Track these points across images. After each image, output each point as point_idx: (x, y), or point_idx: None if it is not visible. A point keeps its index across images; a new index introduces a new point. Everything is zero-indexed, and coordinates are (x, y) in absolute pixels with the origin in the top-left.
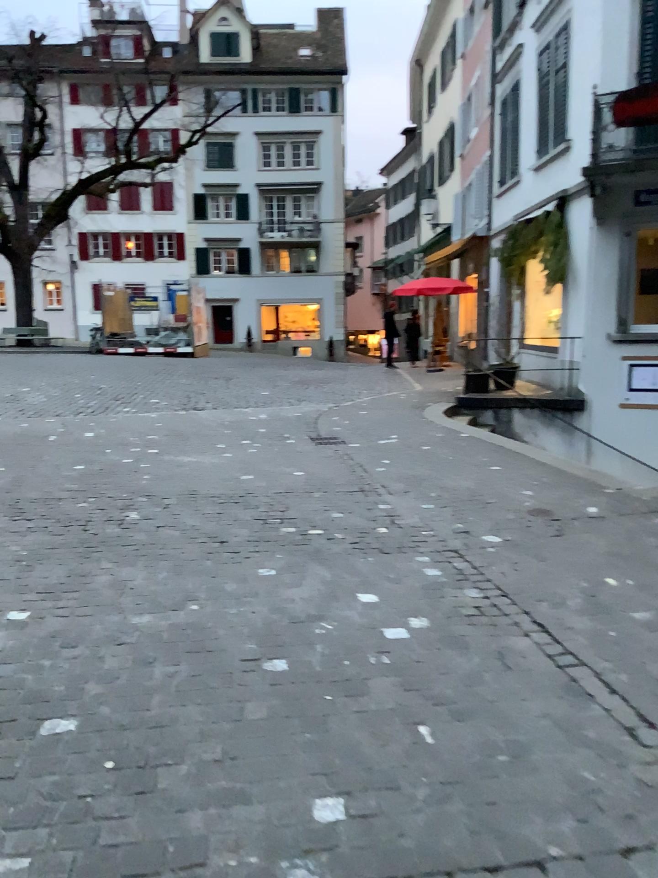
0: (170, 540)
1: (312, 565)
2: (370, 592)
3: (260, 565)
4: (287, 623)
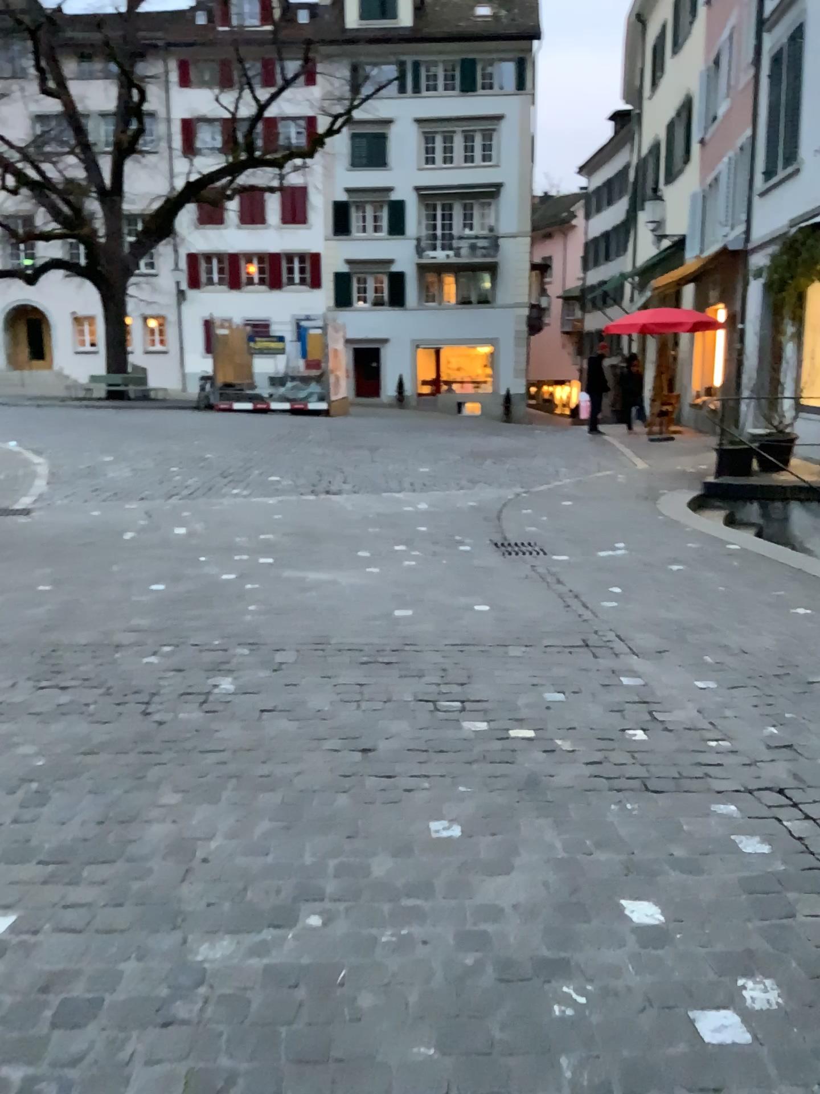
0: (280, 748)
1: (528, 821)
2: (646, 900)
3: (434, 813)
4: (497, 989)
